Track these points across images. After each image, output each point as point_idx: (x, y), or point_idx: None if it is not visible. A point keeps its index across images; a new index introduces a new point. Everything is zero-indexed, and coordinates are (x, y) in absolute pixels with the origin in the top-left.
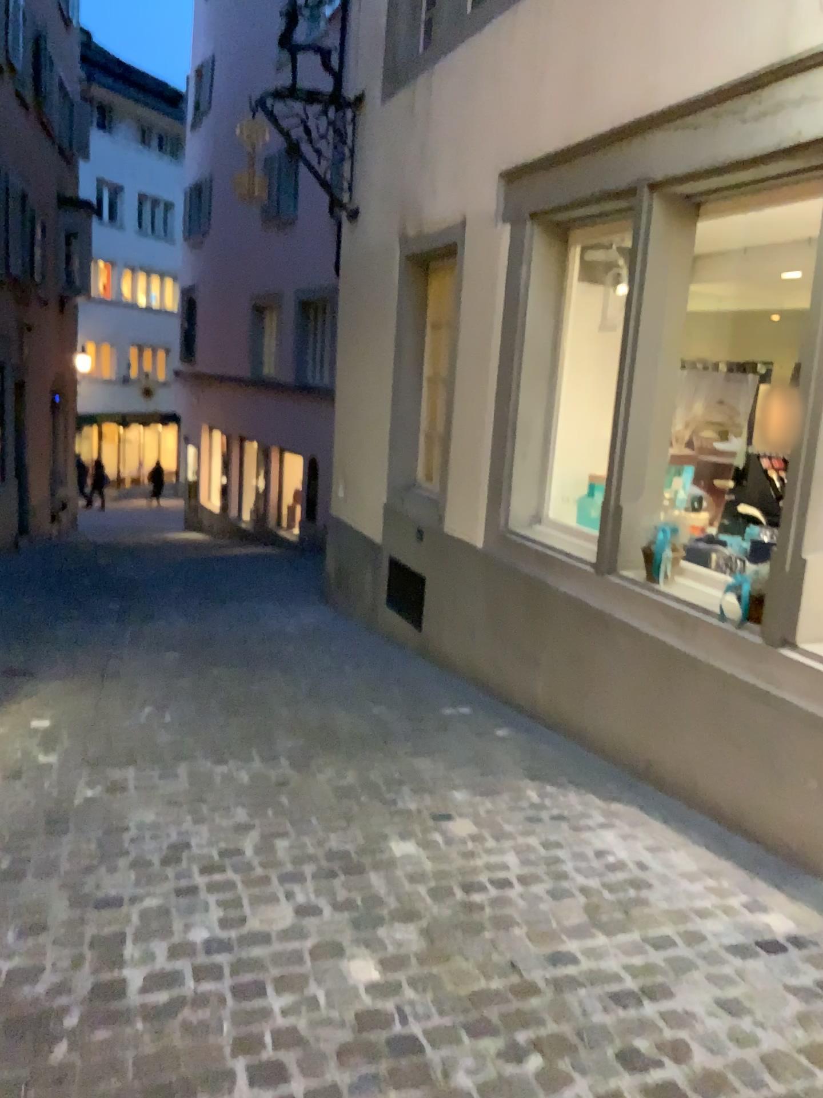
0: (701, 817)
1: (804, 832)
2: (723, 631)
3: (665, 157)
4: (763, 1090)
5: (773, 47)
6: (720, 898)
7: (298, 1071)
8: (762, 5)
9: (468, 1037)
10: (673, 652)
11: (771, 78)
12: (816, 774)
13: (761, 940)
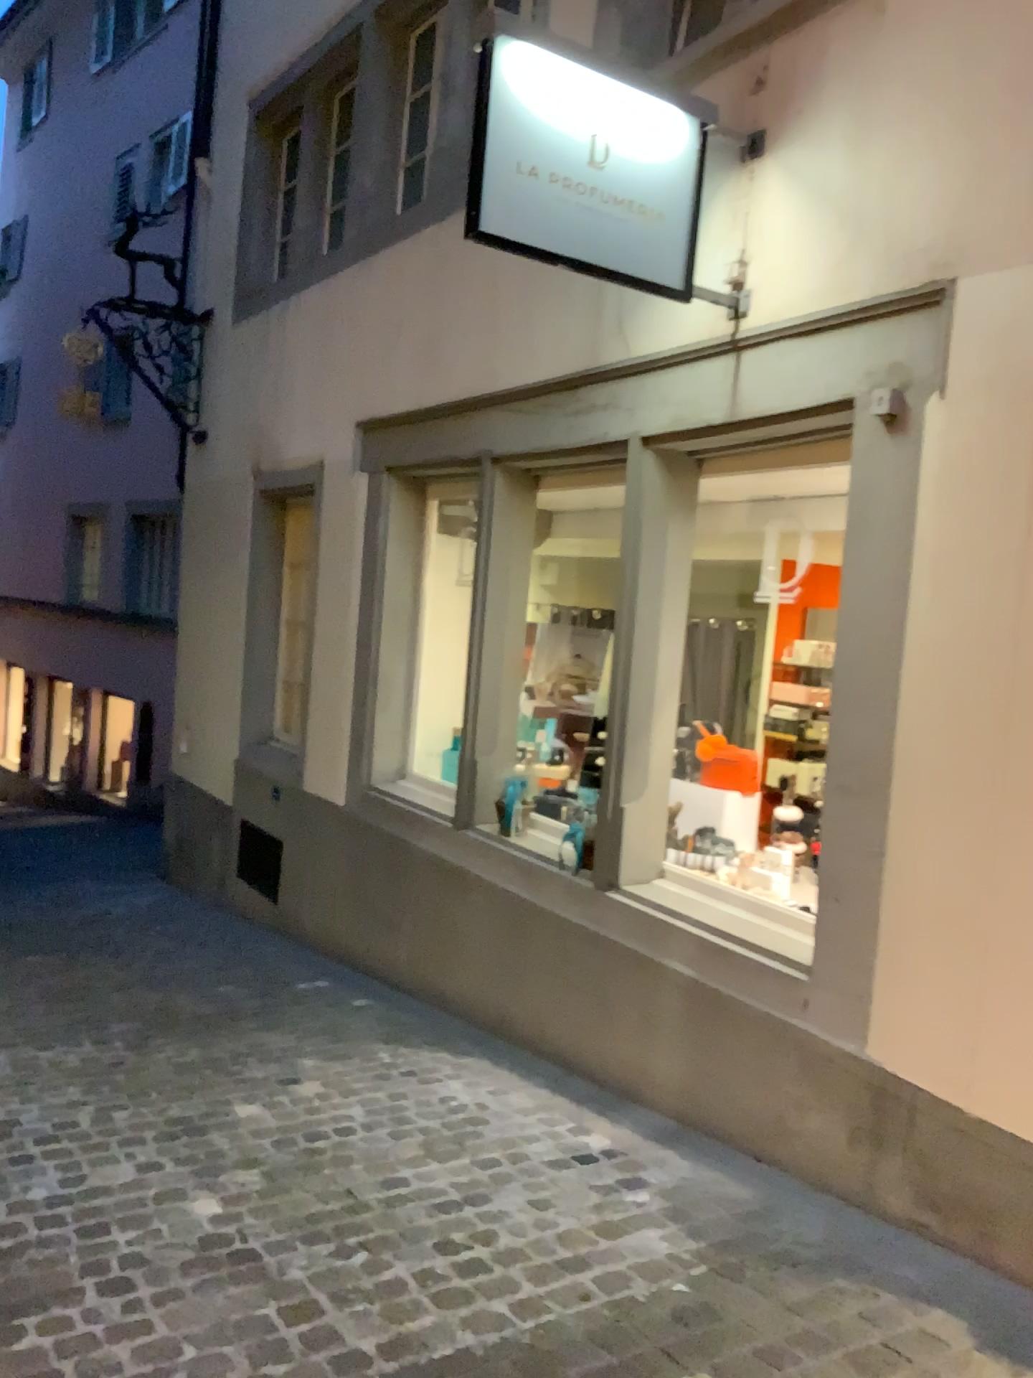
0: (547, 1064)
1: (630, 1062)
2: (565, 880)
3: (506, 430)
4: (552, 1254)
5: (588, 351)
6: (549, 1126)
7: (143, 1281)
8: (580, 313)
9: (303, 1244)
10: (521, 903)
11: (588, 378)
12: (637, 1006)
13: (577, 1154)
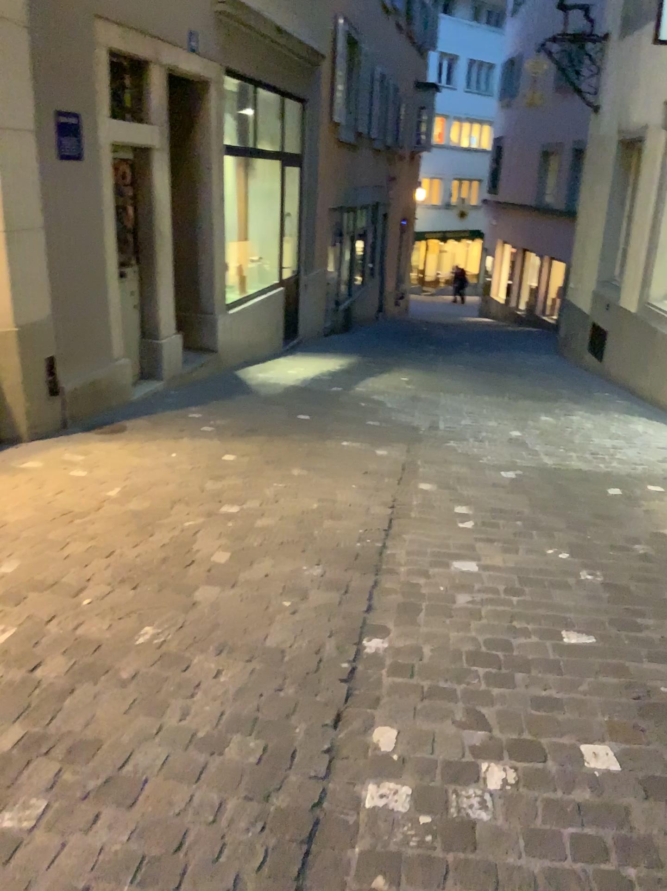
0: None
1: None
2: None
3: None
4: (632, 461)
5: None
6: None
7: (489, 440)
8: None
9: (544, 444)
10: None
11: None
12: None
13: None
